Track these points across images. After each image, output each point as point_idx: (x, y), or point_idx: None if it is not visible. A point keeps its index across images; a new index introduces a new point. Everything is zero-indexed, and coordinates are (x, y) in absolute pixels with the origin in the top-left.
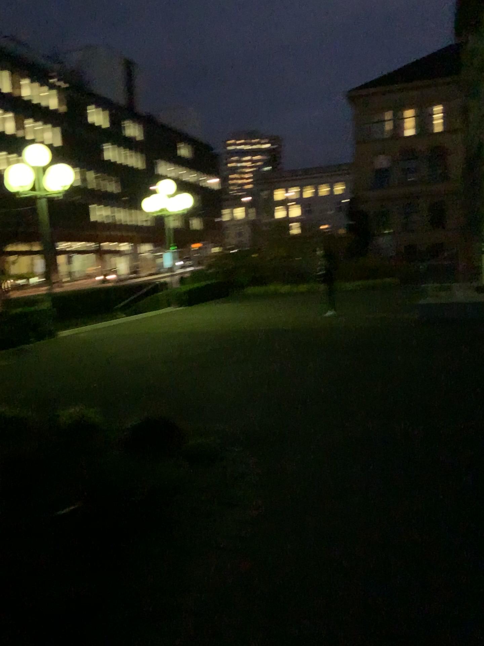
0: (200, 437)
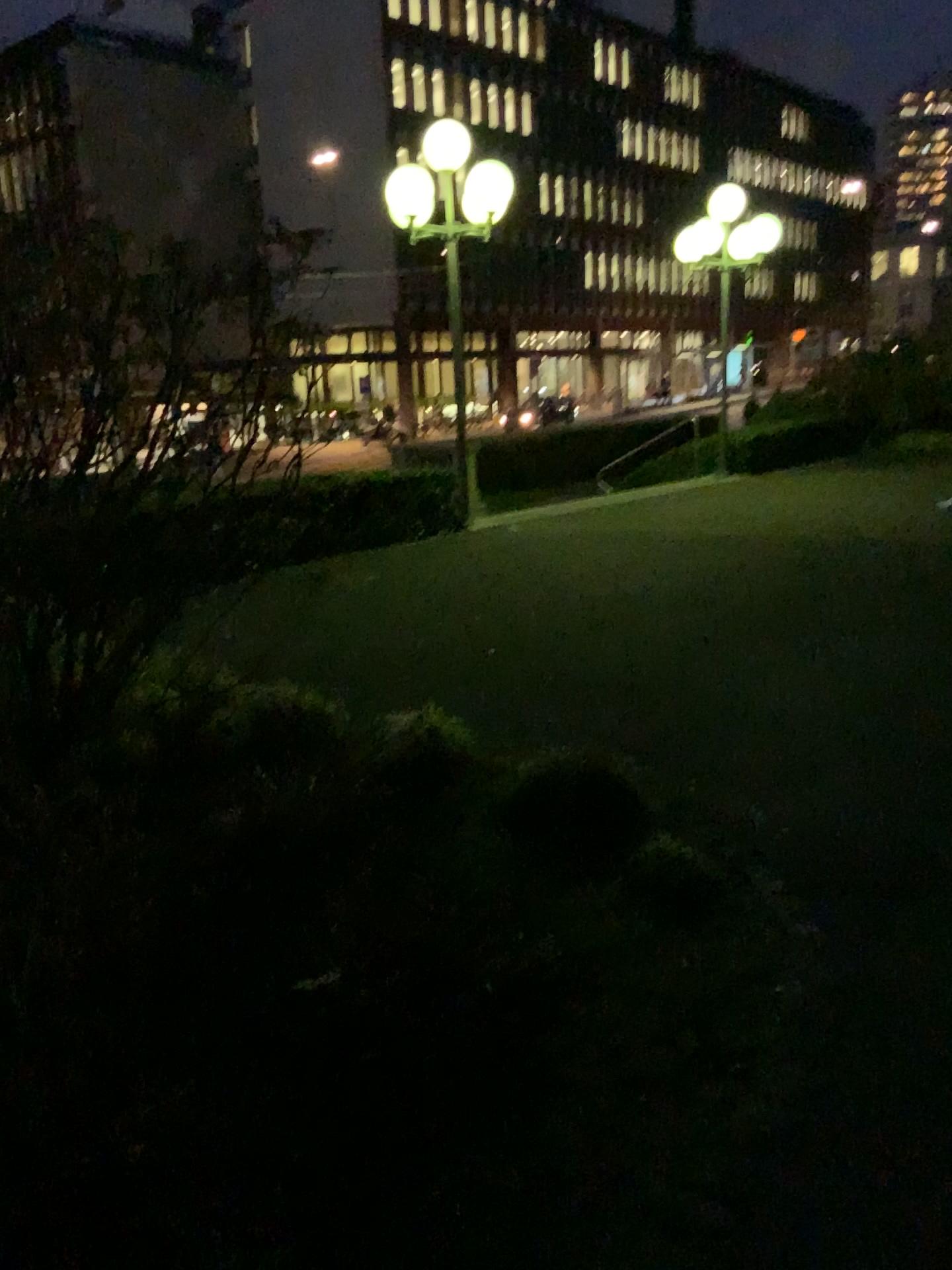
0: (674, 840)
